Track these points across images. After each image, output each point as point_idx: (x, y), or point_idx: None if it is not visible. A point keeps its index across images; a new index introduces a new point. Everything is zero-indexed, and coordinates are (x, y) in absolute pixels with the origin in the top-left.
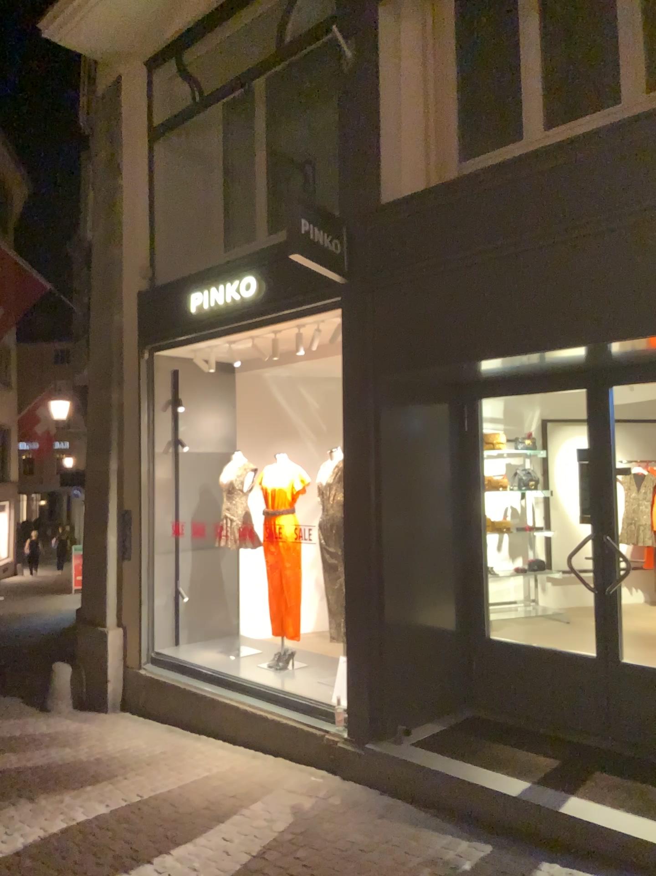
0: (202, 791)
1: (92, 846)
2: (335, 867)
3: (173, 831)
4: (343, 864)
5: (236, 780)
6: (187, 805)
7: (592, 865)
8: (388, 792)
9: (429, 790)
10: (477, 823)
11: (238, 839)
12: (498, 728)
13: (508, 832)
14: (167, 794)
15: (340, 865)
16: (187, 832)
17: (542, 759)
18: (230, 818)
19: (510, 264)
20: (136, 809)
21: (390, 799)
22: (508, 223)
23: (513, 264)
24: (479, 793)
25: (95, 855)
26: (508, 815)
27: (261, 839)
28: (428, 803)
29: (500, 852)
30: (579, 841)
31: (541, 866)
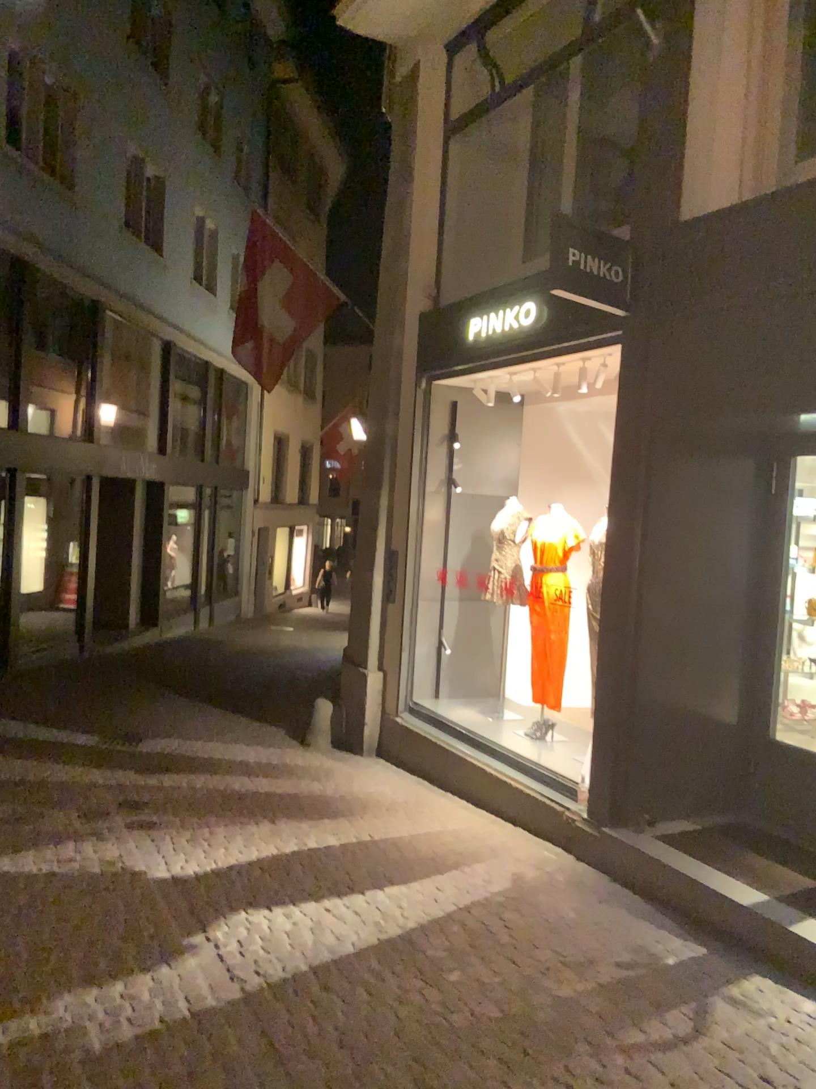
0: (430, 844)
1: (315, 869)
2: (533, 932)
3: (392, 872)
4: (542, 932)
5: (465, 840)
6: (411, 852)
7: (810, 991)
8: (618, 880)
9: (658, 884)
10: (701, 926)
11: (449, 890)
12: (763, 840)
13: (731, 942)
14: (395, 839)
15: (539, 932)
16: (403, 875)
17: (798, 878)
18: (448, 871)
19: (807, 304)
20: (363, 847)
21: (618, 887)
22: (810, 254)
23: (810, 305)
24: (709, 897)
25: (315, 876)
26: (732, 924)
27: (471, 895)
28: (656, 898)
29: (712, 957)
30: (804, 964)
31: (750, 978)
